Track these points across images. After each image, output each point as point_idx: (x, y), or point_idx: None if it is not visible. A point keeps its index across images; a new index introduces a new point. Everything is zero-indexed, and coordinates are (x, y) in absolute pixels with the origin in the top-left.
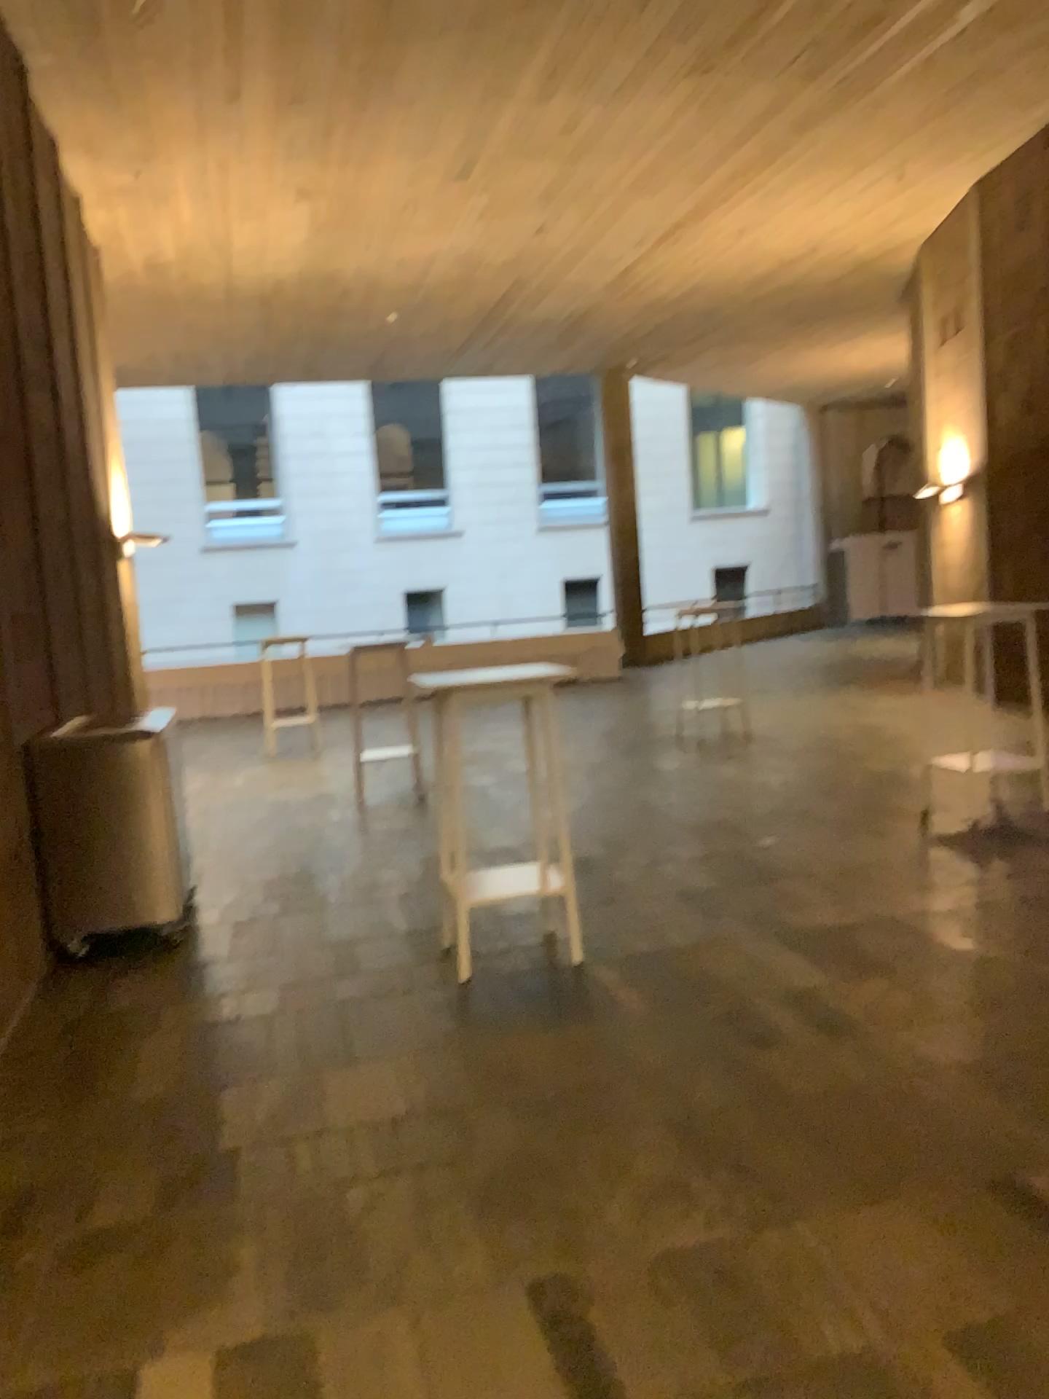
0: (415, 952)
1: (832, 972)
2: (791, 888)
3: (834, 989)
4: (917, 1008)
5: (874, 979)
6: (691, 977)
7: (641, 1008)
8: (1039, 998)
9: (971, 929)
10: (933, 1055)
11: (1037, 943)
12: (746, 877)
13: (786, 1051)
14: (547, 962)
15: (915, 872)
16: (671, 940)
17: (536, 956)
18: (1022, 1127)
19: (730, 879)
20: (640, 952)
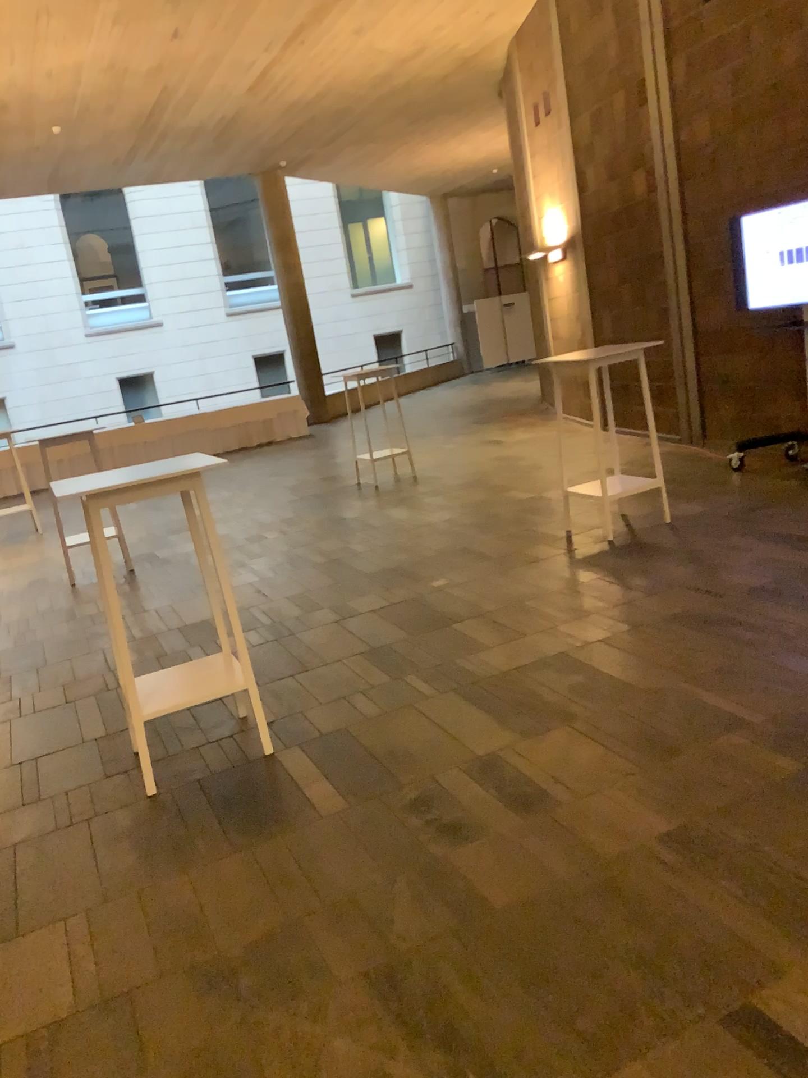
0: (104, 755)
1: (510, 724)
2: (463, 630)
3: (515, 748)
4: (596, 760)
5: (551, 730)
6: (377, 749)
7: (330, 797)
8: (706, 733)
9: (629, 658)
10: (623, 823)
11: (691, 666)
12: (422, 622)
13: (476, 837)
14: (235, 750)
15: (569, 600)
16: (356, 706)
17: (224, 745)
18: (728, 914)
19: (407, 628)
20: (327, 725)
